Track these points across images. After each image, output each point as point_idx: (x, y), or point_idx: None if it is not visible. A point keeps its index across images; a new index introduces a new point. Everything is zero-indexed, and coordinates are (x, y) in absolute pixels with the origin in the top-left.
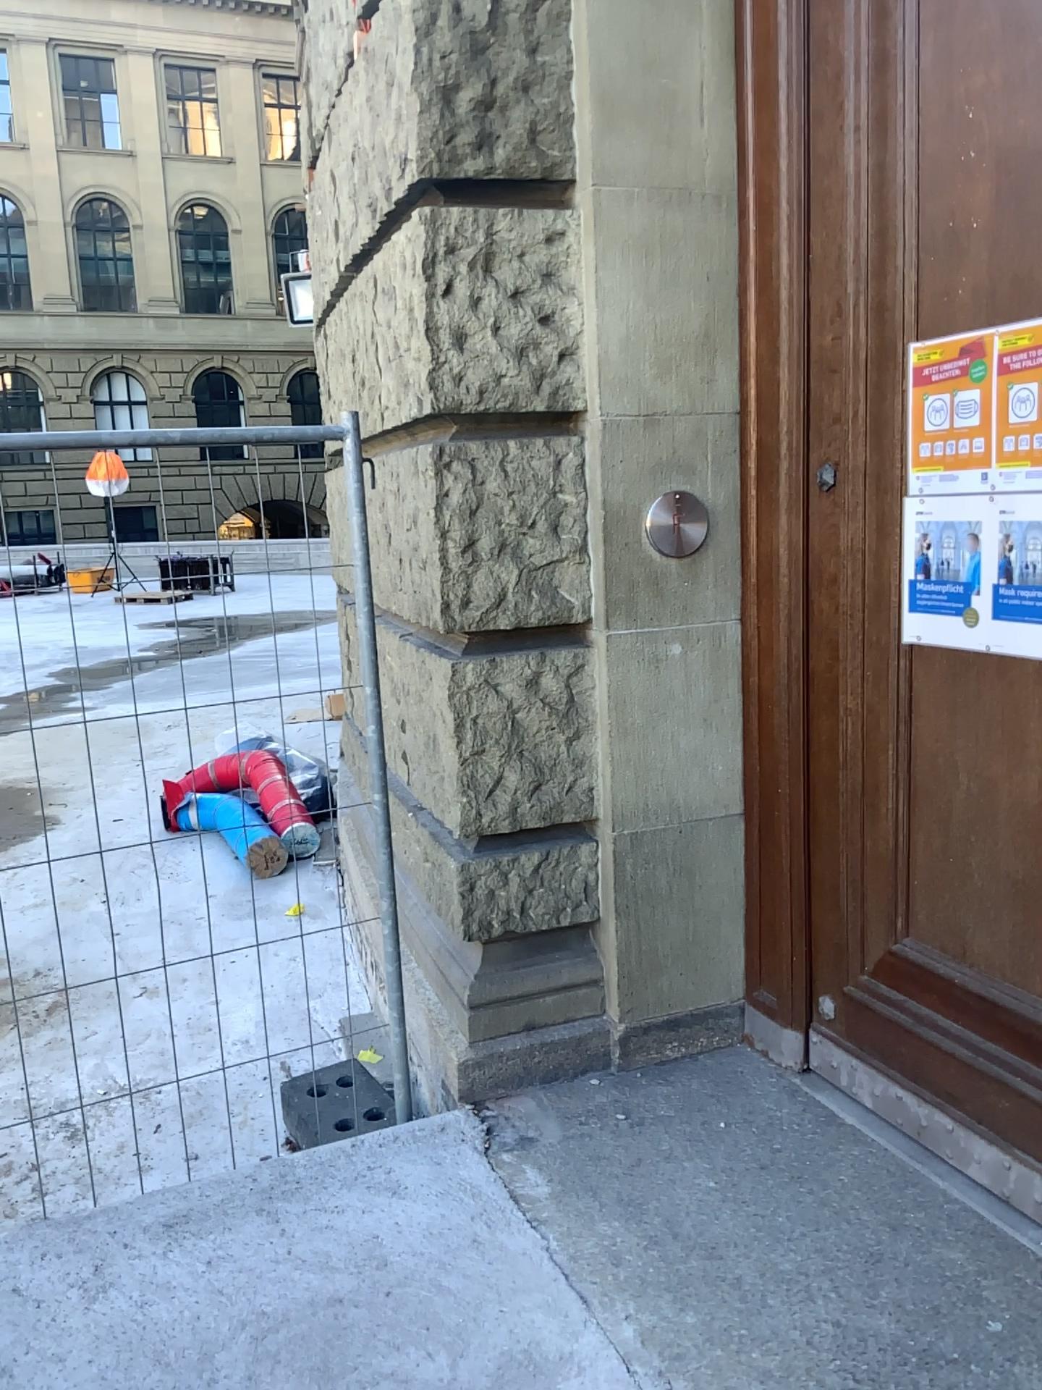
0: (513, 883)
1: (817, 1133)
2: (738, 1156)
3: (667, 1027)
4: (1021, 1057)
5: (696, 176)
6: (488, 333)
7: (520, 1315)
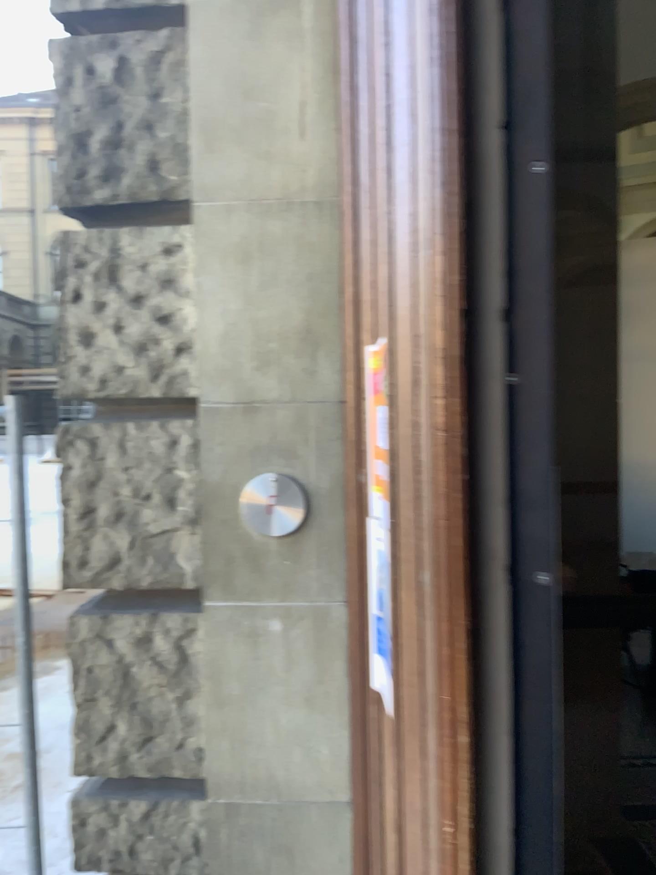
0: (123, 825)
1: None
2: None
3: None
4: None
5: (299, 182)
6: (113, 329)
7: None
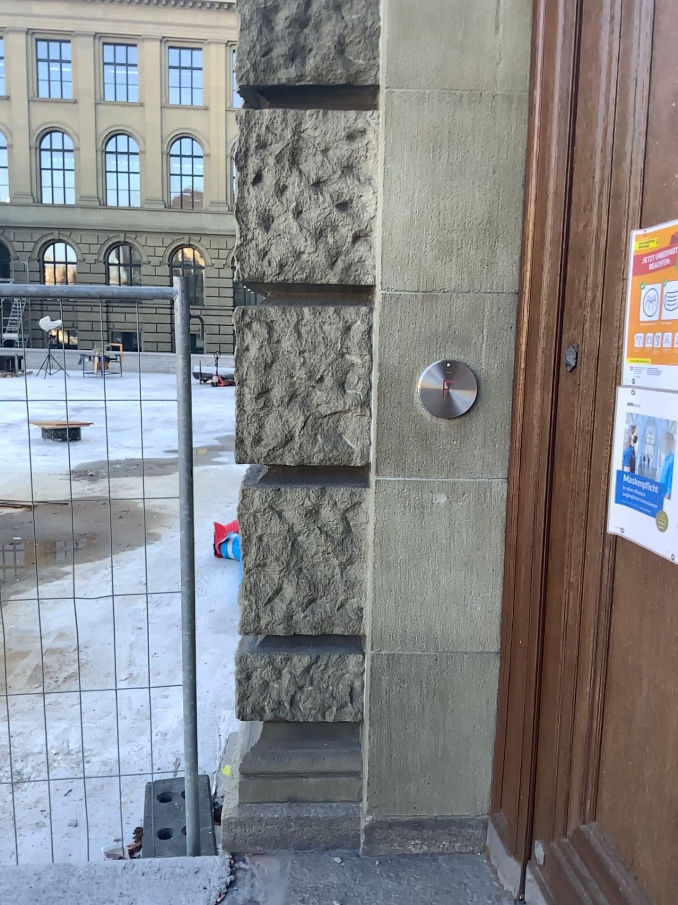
0: (288, 679)
1: None
2: None
3: (415, 825)
4: None
5: (493, 79)
6: (295, 216)
7: None
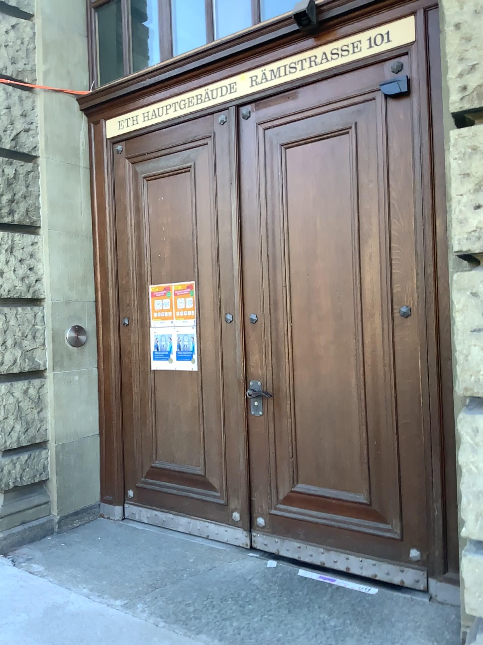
0: (18, 466)
1: (131, 533)
2: (107, 544)
3: (73, 515)
4: (191, 486)
5: (80, 228)
6: (12, 271)
7: (47, 597)
